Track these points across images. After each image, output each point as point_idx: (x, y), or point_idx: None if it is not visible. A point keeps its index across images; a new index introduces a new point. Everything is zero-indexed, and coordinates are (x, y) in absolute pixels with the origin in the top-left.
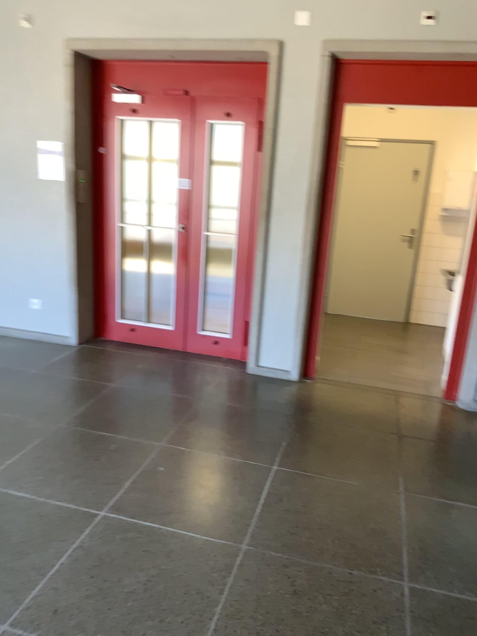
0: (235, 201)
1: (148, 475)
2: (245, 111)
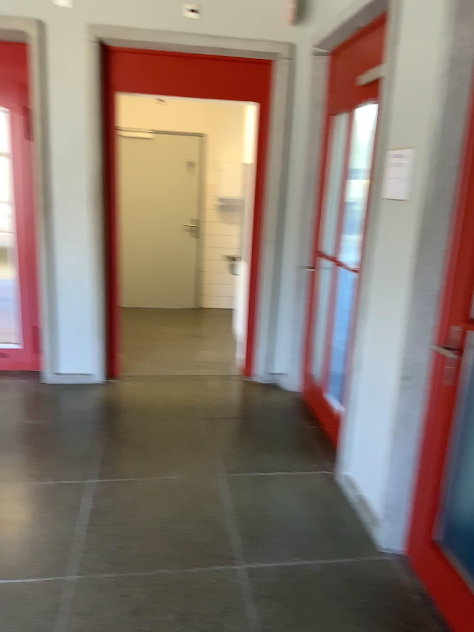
0: (8, 197)
1: None
2: (8, 98)
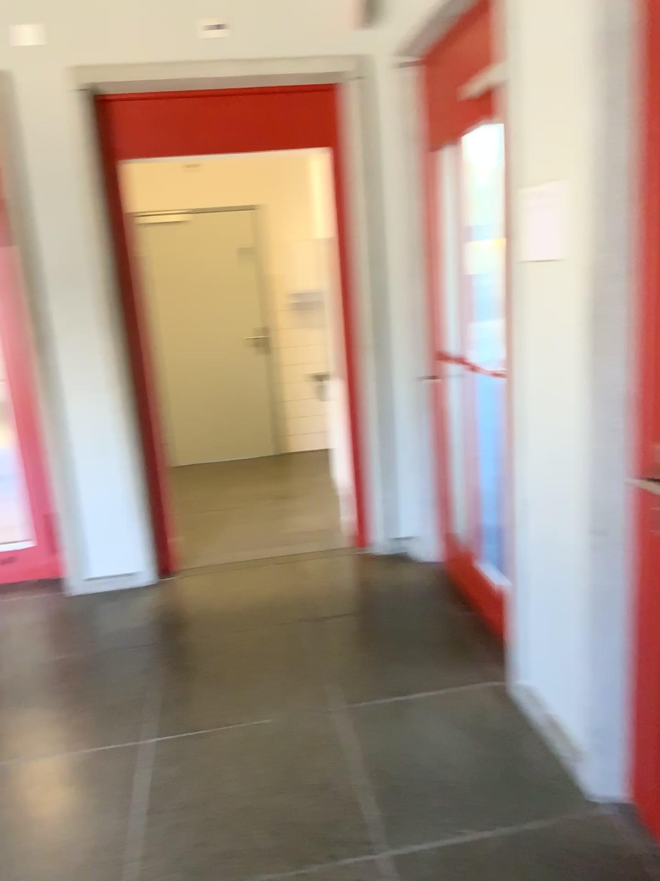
0: None
1: None
2: None
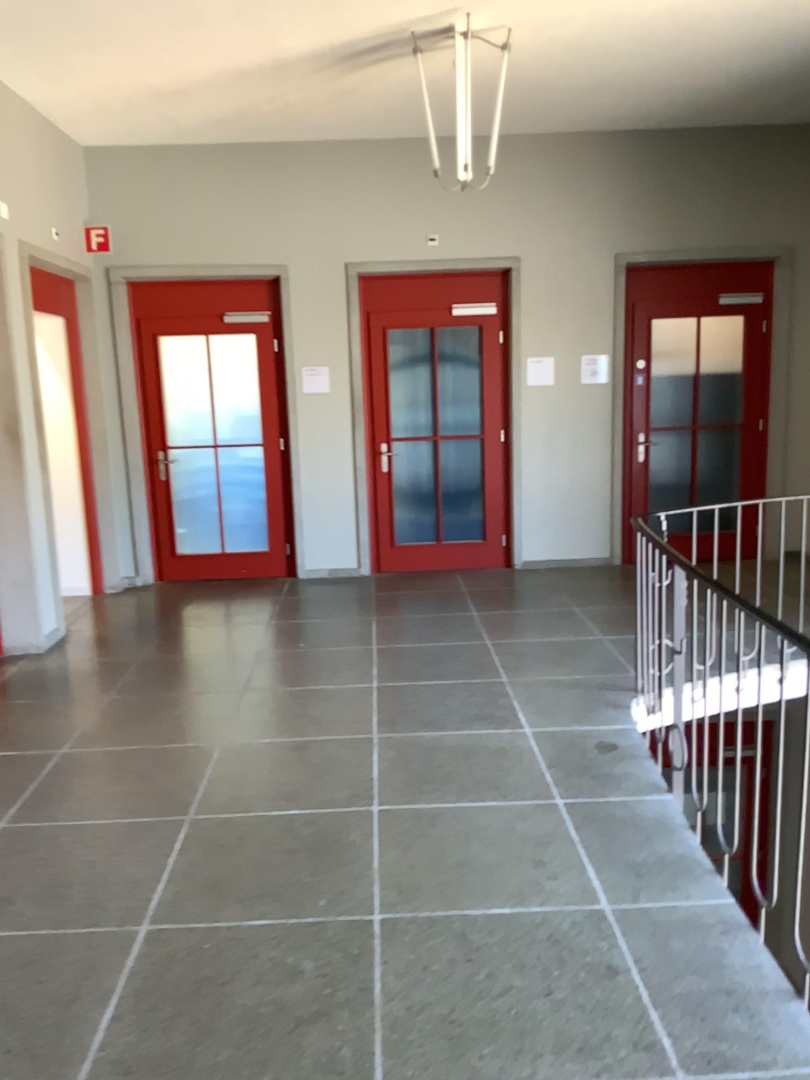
0: None
1: (317, 645)
2: None
